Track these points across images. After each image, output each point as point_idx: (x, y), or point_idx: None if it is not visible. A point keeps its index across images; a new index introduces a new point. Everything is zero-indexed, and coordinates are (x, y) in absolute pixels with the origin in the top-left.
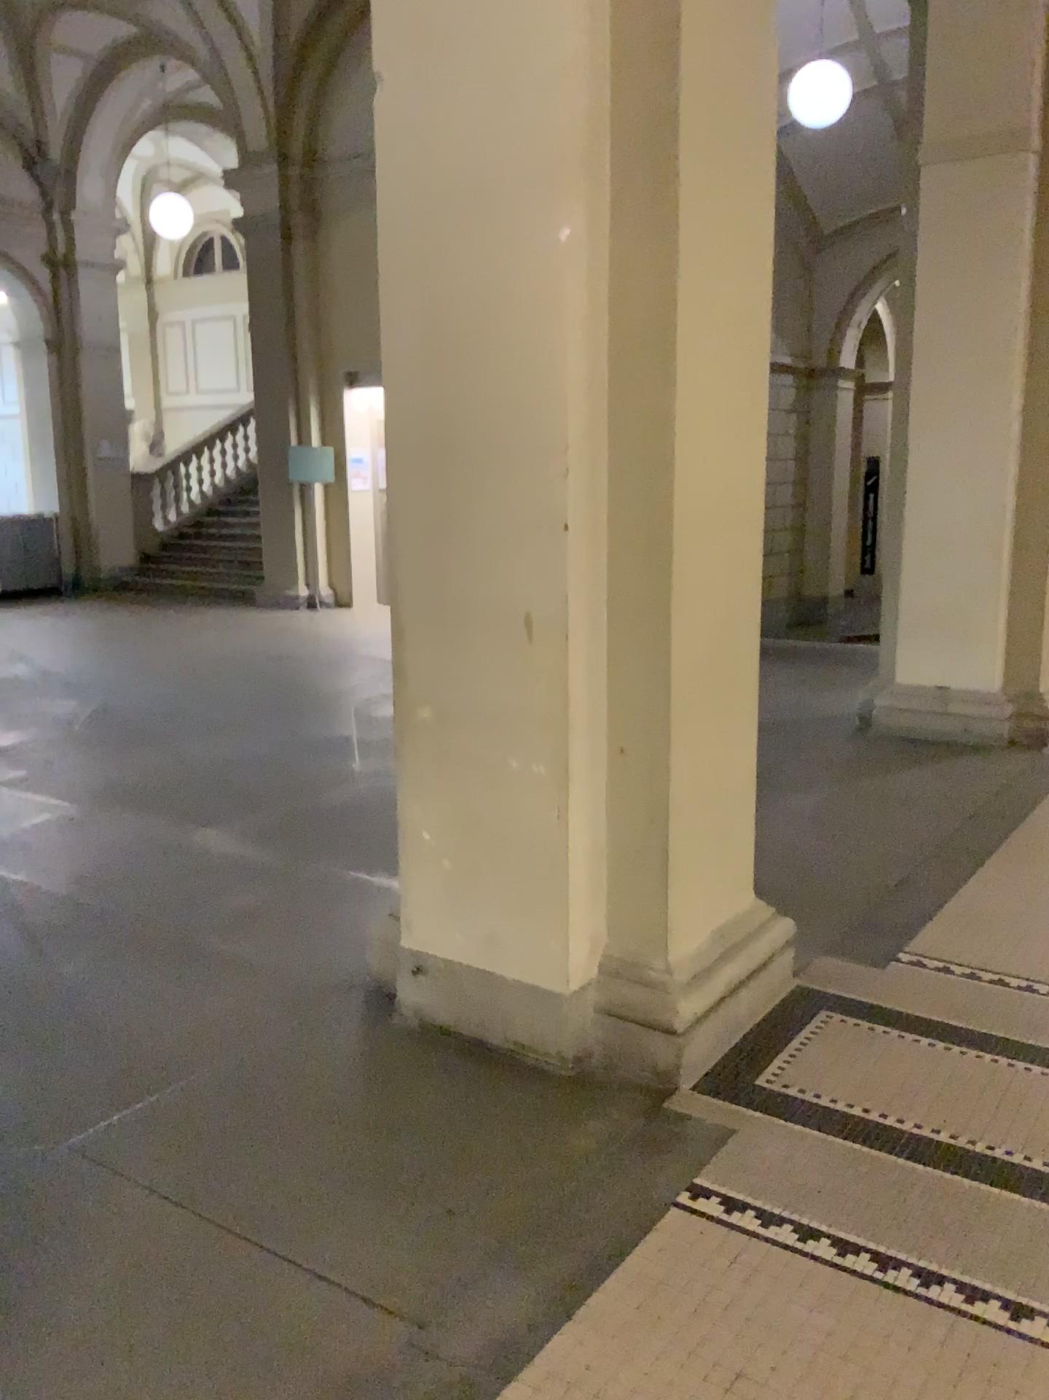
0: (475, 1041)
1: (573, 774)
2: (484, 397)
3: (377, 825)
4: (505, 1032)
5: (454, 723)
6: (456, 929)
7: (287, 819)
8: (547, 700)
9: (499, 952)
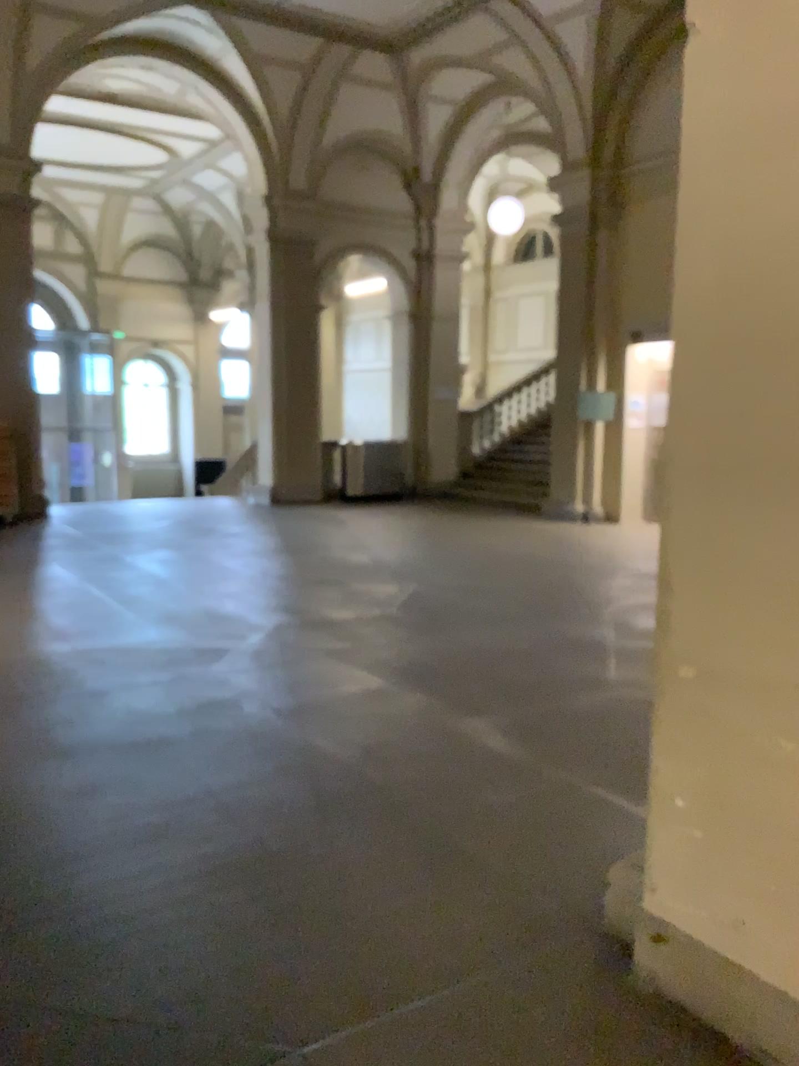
0: (710, 1028)
1: None
2: (778, 347)
3: (624, 737)
4: (746, 1031)
5: (715, 688)
6: (699, 902)
7: (543, 719)
8: None
9: (746, 942)
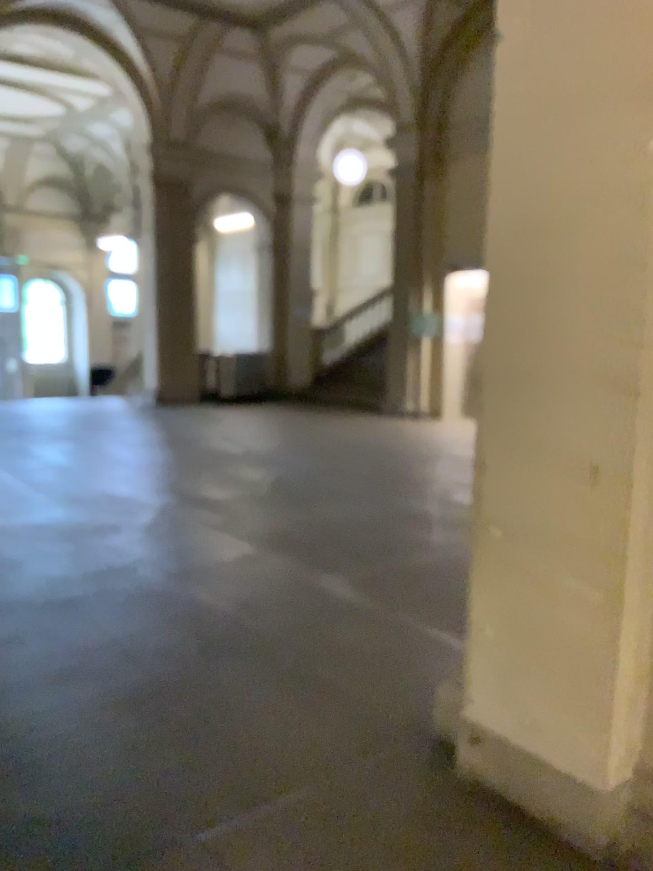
0: (519, 806)
1: (626, 603)
2: (571, 280)
3: (449, 586)
4: (545, 806)
5: (522, 544)
6: (510, 710)
7: (386, 573)
8: (607, 538)
9: (545, 739)
